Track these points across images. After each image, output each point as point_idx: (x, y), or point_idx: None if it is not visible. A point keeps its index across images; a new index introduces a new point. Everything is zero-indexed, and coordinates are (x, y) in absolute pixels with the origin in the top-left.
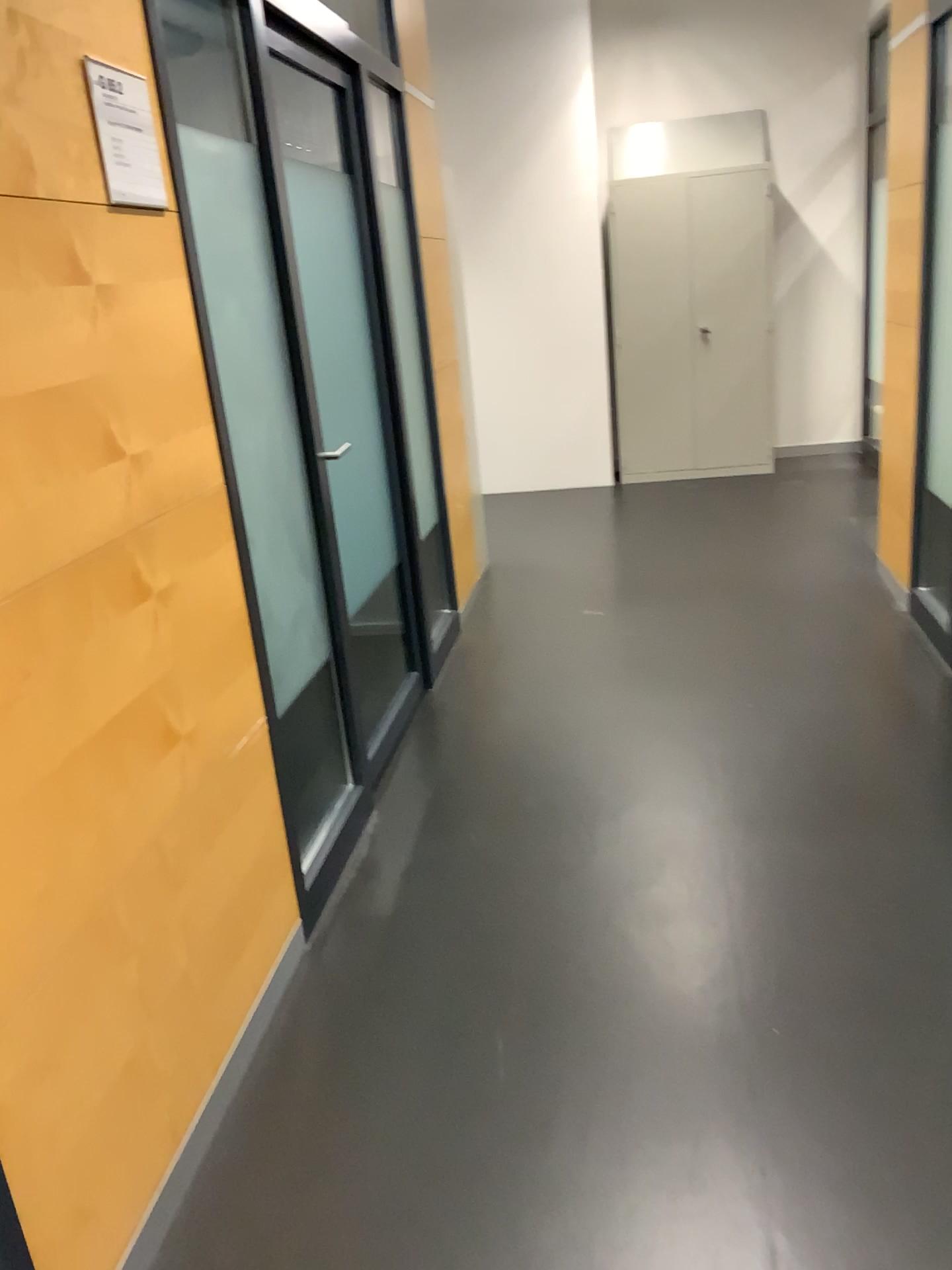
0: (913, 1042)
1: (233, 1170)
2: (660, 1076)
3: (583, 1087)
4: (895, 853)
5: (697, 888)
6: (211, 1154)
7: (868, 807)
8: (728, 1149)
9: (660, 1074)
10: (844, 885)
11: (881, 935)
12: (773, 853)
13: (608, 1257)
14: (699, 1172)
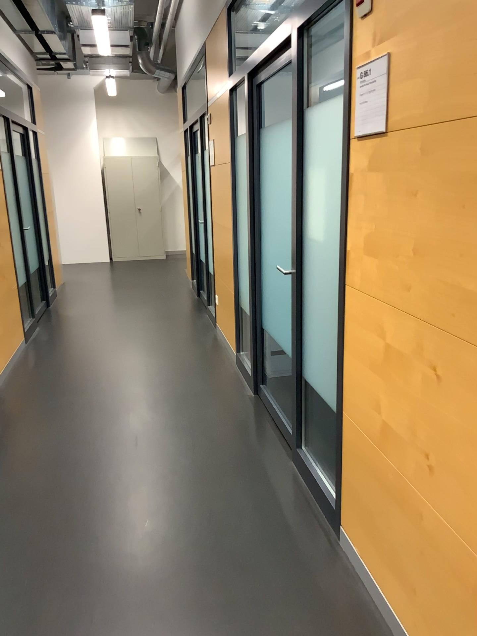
0: (163, 341)
1: (20, 366)
2: (111, 349)
3: (95, 352)
4: (169, 322)
5: (123, 330)
6: (14, 365)
7: (166, 317)
8: (124, 354)
9: (111, 349)
10: (156, 327)
11: (162, 332)
12: (142, 324)
13: (100, 364)
14: (118, 356)
